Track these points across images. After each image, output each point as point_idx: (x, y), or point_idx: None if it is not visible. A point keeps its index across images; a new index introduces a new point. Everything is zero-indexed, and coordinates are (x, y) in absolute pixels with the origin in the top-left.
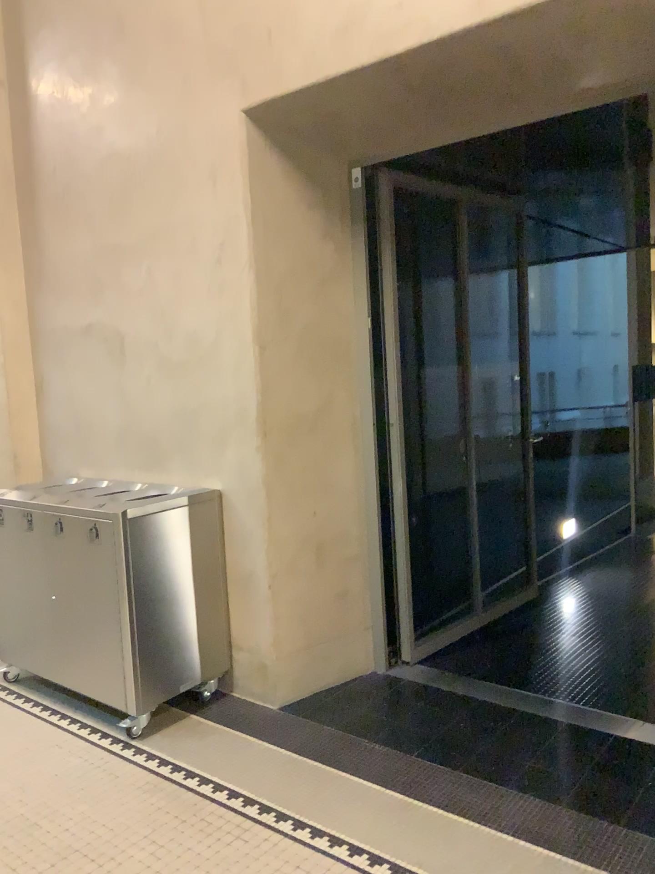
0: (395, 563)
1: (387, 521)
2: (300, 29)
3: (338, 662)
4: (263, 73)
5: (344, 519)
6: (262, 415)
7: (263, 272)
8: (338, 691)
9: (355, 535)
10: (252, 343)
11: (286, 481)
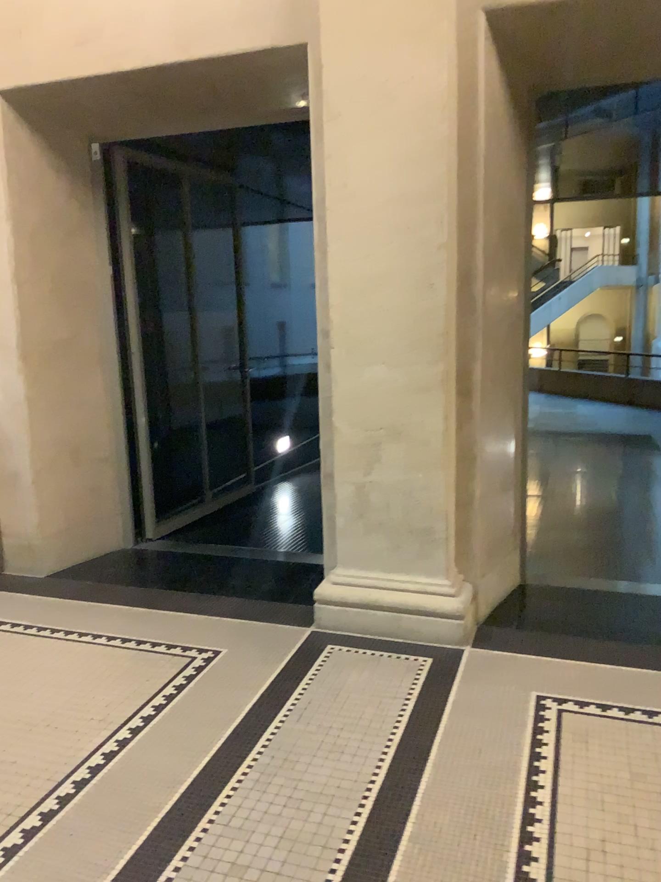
0: (137, 467)
1: (130, 433)
2: (49, 36)
3: (90, 544)
4: (18, 64)
5: (93, 431)
6: (22, 345)
7: (20, 227)
8: (91, 565)
9: (103, 444)
10: (12, 285)
11: (44, 399)
